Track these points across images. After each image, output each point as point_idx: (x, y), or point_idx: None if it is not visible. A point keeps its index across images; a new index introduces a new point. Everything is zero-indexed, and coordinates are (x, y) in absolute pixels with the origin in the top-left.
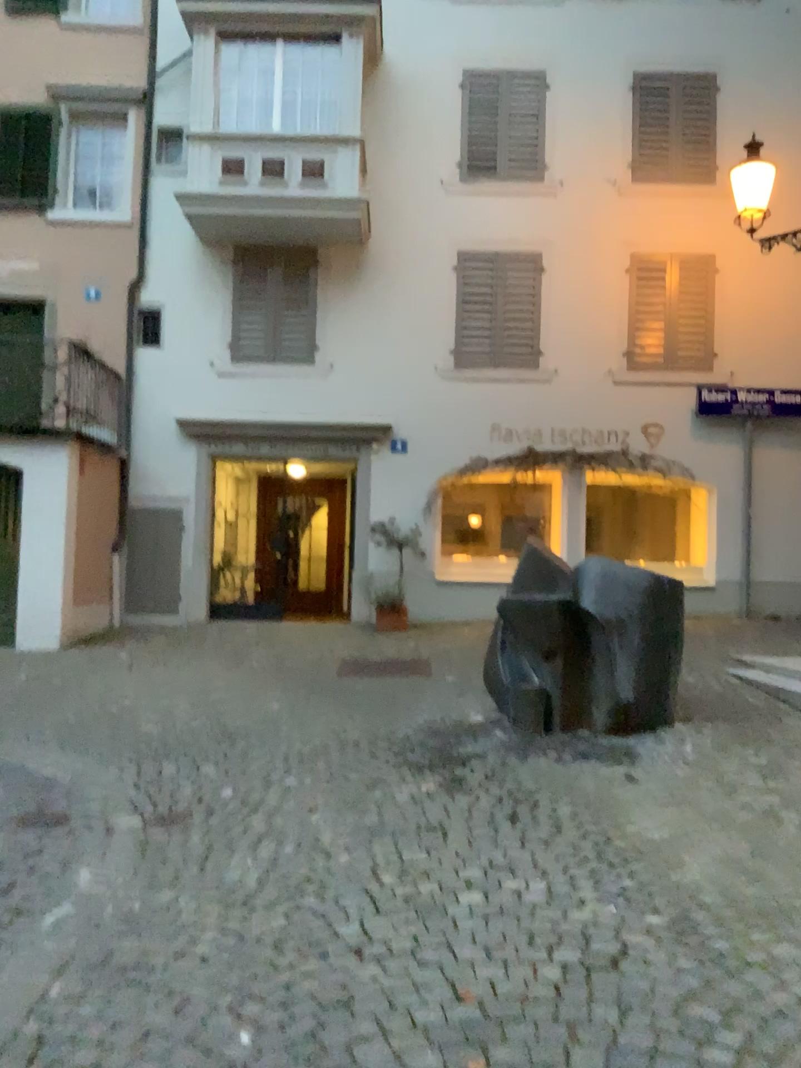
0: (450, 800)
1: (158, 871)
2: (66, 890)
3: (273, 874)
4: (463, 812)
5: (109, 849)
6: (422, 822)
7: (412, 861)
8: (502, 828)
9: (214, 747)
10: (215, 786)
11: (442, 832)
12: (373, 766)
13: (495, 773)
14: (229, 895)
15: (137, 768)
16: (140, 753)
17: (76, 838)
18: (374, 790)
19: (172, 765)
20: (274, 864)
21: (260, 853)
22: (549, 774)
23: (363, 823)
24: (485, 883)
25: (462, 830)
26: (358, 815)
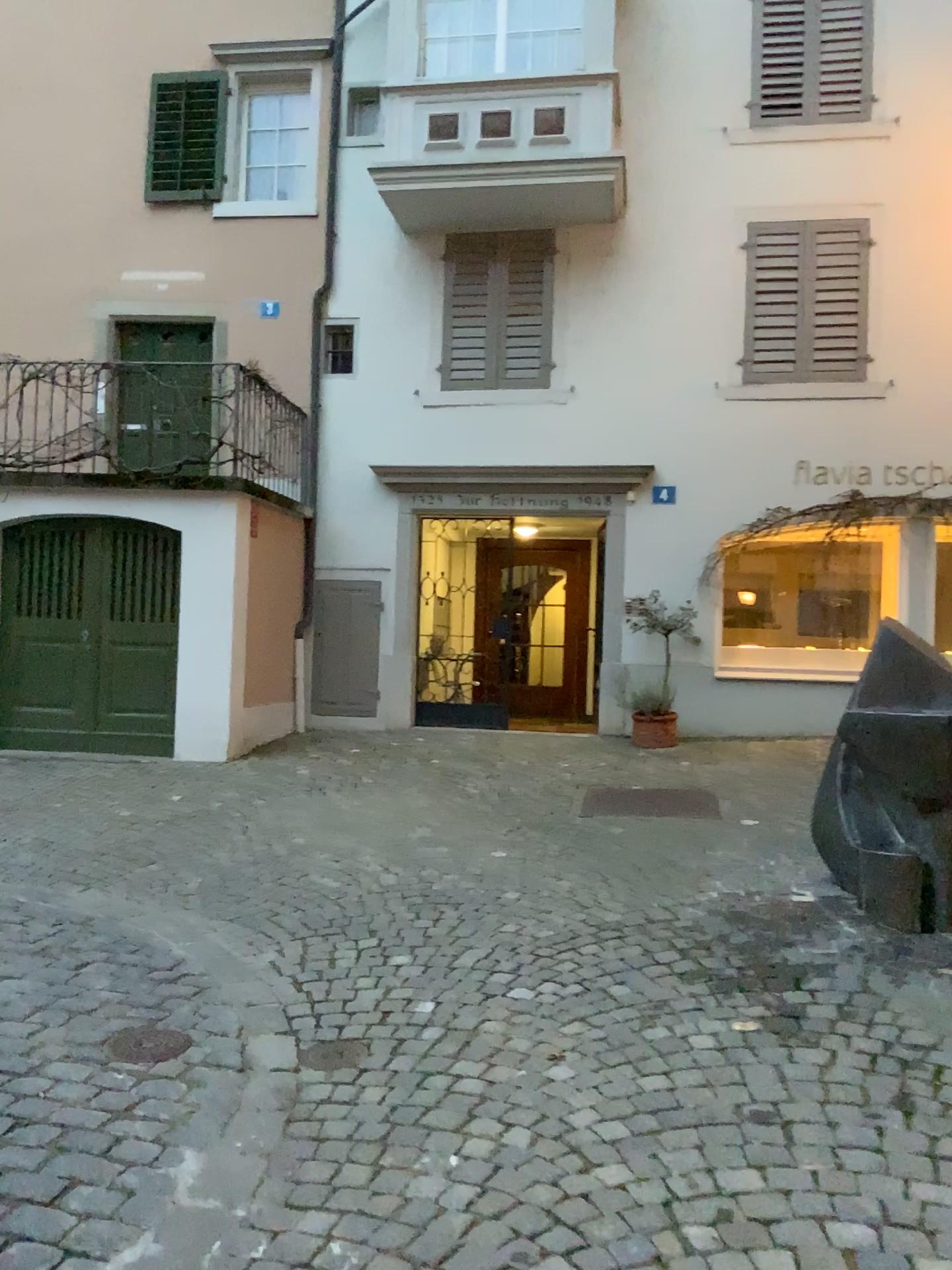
0: (783, 1054)
1: (303, 1172)
2: (149, 1205)
3: (492, 1199)
4: (810, 1083)
5: (234, 1117)
6: (743, 1102)
7: (735, 1193)
8: (889, 1128)
9: (410, 925)
10: (407, 997)
11: (781, 1126)
12: (648, 974)
13: (850, 1003)
14: (414, 1245)
15: (297, 957)
16: (306, 930)
17: (188, 1087)
18: (655, 1024)
19: (348, 954)
20: (494, 1178)
21: (471, 1147)
22: (945, 1010)
23: (641, 1095)
24: (882, 1266)
25: (815, 1127)
26: (631, 1075)
